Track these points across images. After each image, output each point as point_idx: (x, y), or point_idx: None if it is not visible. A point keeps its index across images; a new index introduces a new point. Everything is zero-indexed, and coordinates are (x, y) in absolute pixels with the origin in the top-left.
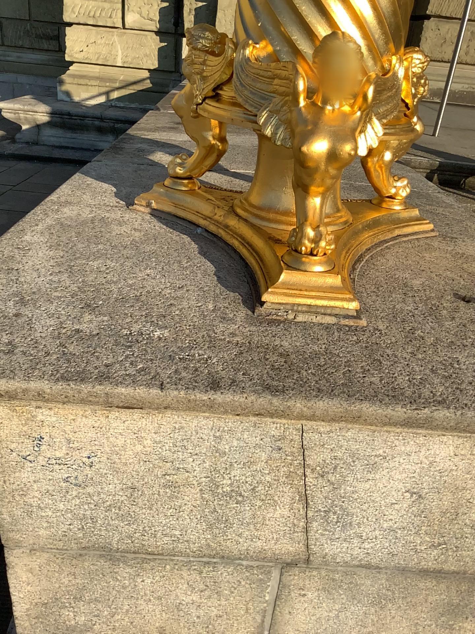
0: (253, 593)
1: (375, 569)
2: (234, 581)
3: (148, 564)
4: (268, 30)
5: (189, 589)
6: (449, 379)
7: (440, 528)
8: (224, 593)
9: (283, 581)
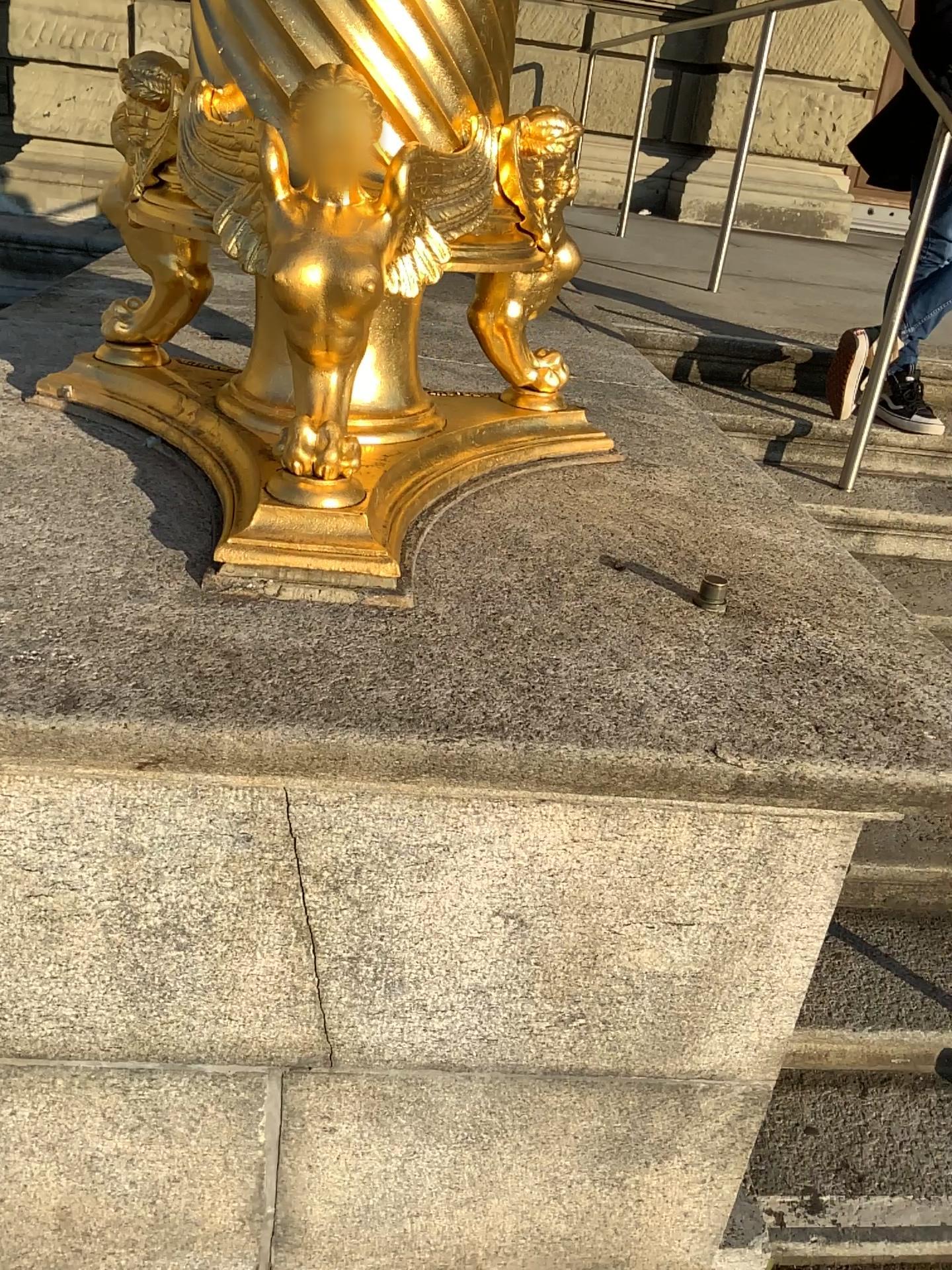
0: (232, 1130)
1: (460, 1071)
2: (194, 1108)
3: (20, 1079)
4: (238, 63)
5: (107, 1126)
6: (528, 693)
7: (568, 986)
8: (176, 1133)
9: (288, 1104)
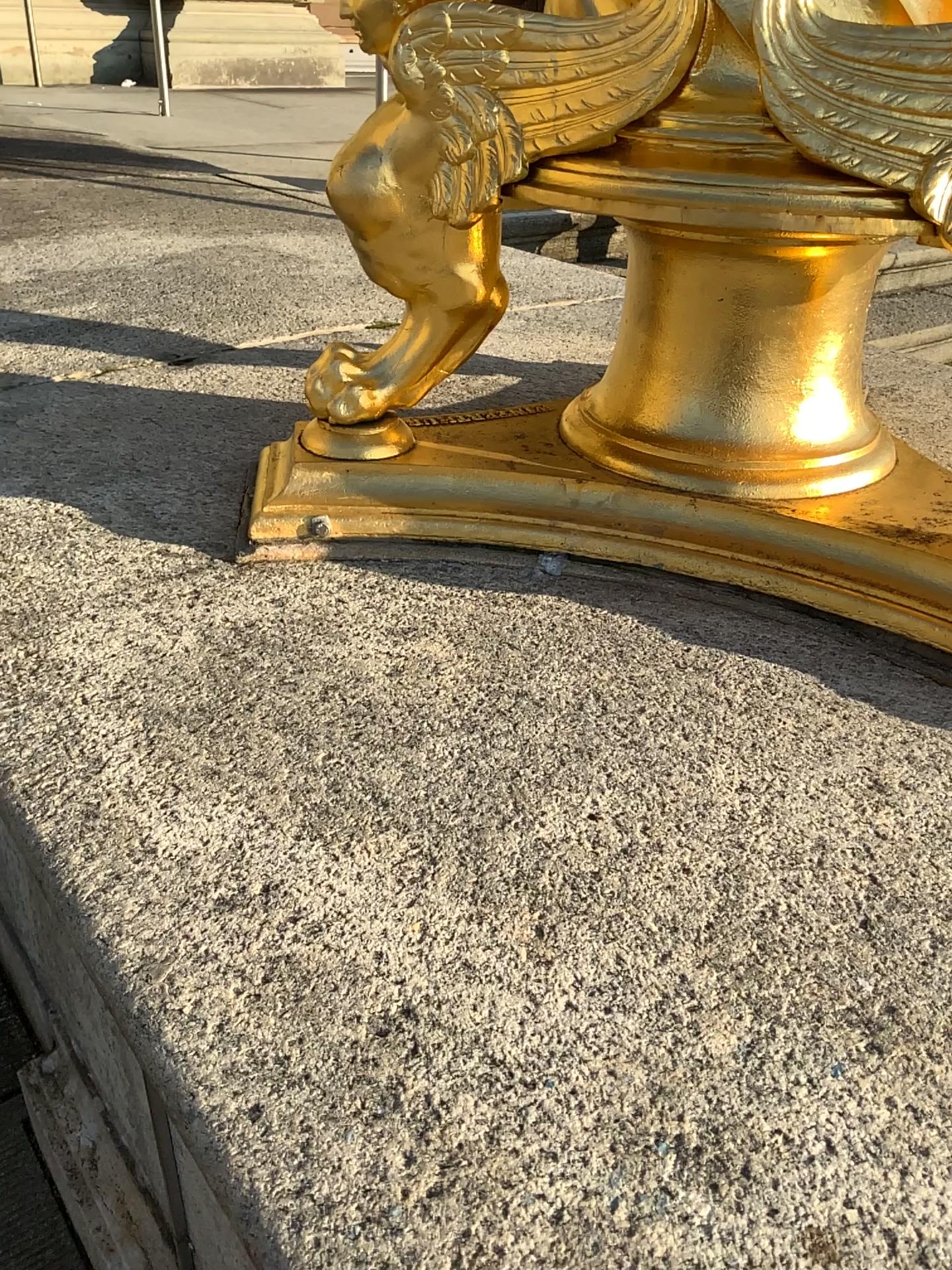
0: None
1: None
2: None
3: None
4: None
5: None
6: None
7: None
8: None
9: None
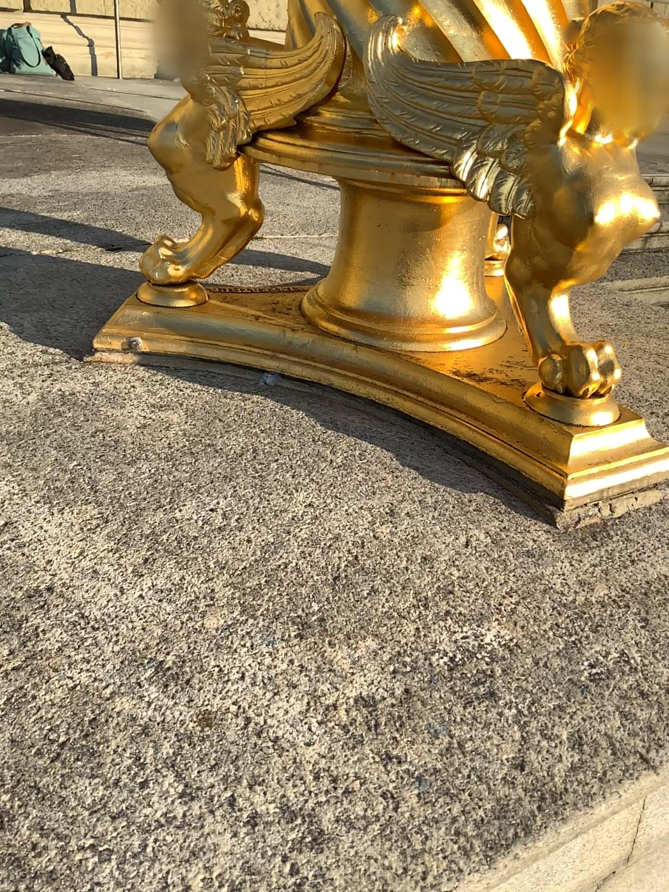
0: None
1: None
2: None
3: None
4: None
5: None
6: None
7: None
8: None
9: None
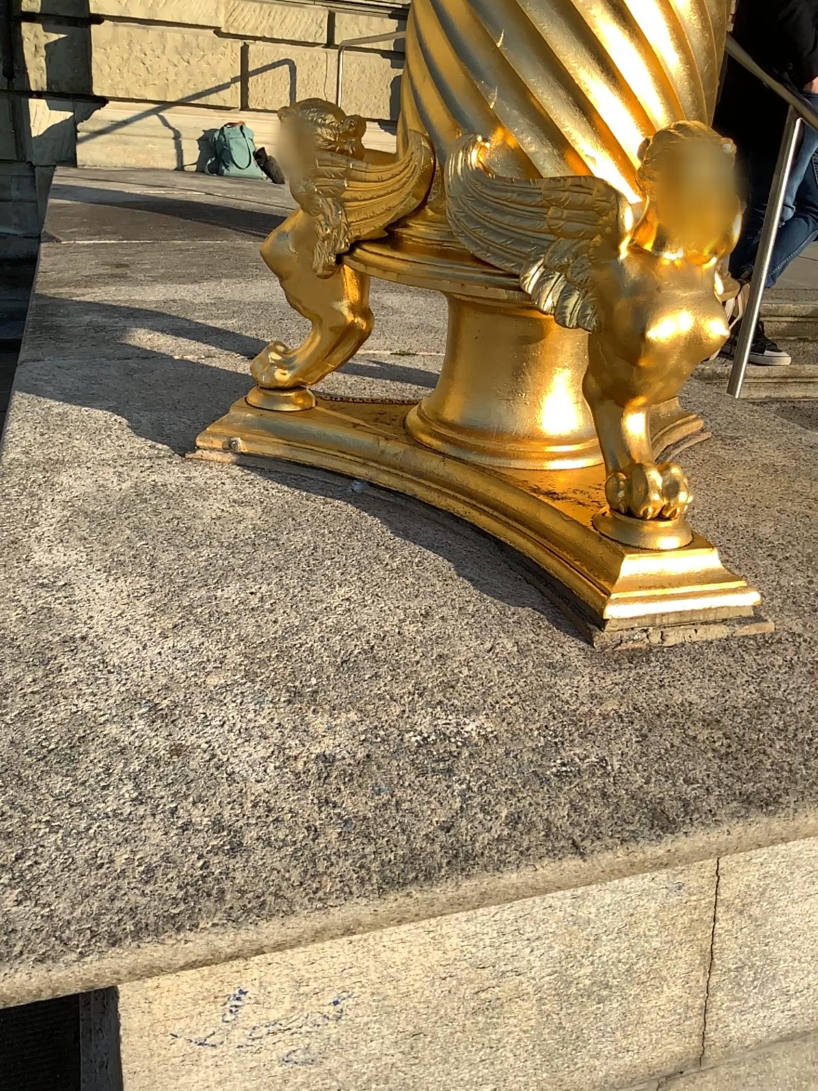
0: None
1: (802, 1036)
2: None
3: None
4: (505, 114)
5: None
6: None
7: None
8: None
9: None
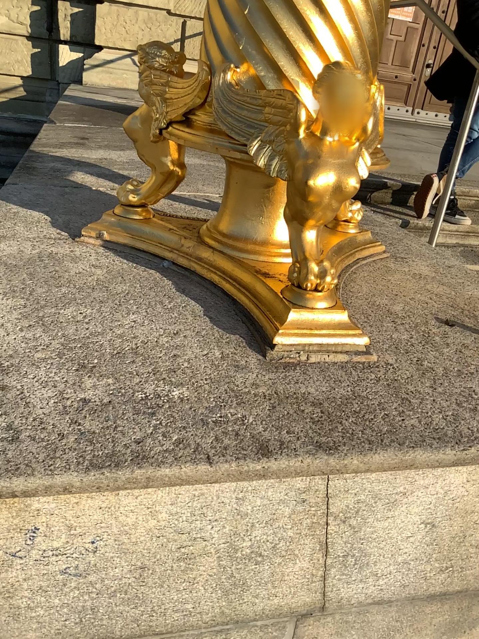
0: None
1: (387, 602)
2: None
3: None
4: (249, 53)
5: None
6: (476, 410)
7: (449, 552)
8: None
9: (297, 633)
